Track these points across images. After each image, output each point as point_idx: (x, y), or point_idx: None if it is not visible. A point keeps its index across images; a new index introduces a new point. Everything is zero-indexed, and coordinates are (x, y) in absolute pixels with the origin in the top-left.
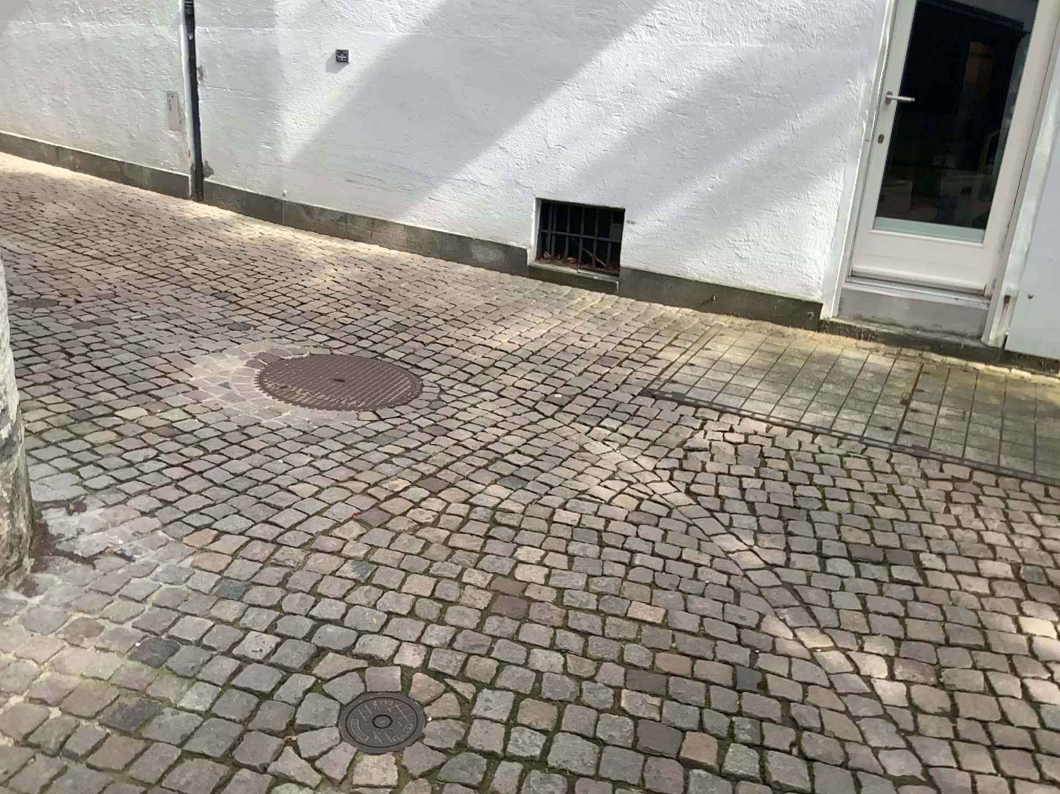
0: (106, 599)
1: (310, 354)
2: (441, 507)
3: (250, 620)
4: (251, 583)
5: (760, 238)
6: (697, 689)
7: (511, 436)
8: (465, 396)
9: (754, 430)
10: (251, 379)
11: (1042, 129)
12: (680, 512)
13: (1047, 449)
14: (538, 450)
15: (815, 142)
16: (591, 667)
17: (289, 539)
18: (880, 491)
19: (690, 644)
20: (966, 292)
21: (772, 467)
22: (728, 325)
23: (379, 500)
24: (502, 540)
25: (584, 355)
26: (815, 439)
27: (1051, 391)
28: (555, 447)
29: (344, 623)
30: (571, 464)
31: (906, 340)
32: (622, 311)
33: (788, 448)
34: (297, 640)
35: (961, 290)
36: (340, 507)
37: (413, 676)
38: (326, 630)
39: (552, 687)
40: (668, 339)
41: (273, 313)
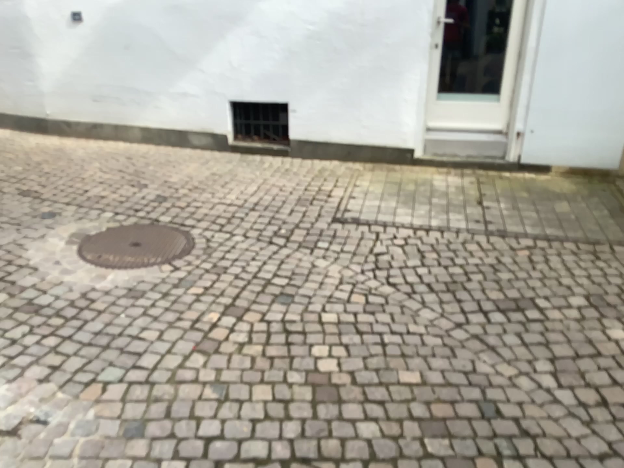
0: (41, 463)
1: (108, 228)
2: (248, 328)
3: (158, 451)
4: (146, 421)
5: (376, 113)
6: (465, 425)
7: (267, 266)
8: (225, 242)
9: (409, 235)
10: (75, 255)
11: (532, 33)
12: (393, 299)
13: (566, 220)
14: (290, 273)
15: (402, 51)
16: (397, 427)
17: (157, 377)
18: (495, 263)
19: (445, 393)
20: (494, 132)
21: (431, 258)
22: (364, 168)
23: (206, 332)
24: (299, 344)
25: (288, 201)
26: (446, 235)
27: (552, 184)
28: (298, 268)
29: (225, 436)
30: (314, 278)
31: (465, 164)
32: (298, 168)
33: (433, 244)
34: (200, 460)
35: (491, 131)
36: (181, 343)
37: (290, 466)
38: (216, 445)
39: (382, 449)
40: (332, 182)
41: (68, 201)
